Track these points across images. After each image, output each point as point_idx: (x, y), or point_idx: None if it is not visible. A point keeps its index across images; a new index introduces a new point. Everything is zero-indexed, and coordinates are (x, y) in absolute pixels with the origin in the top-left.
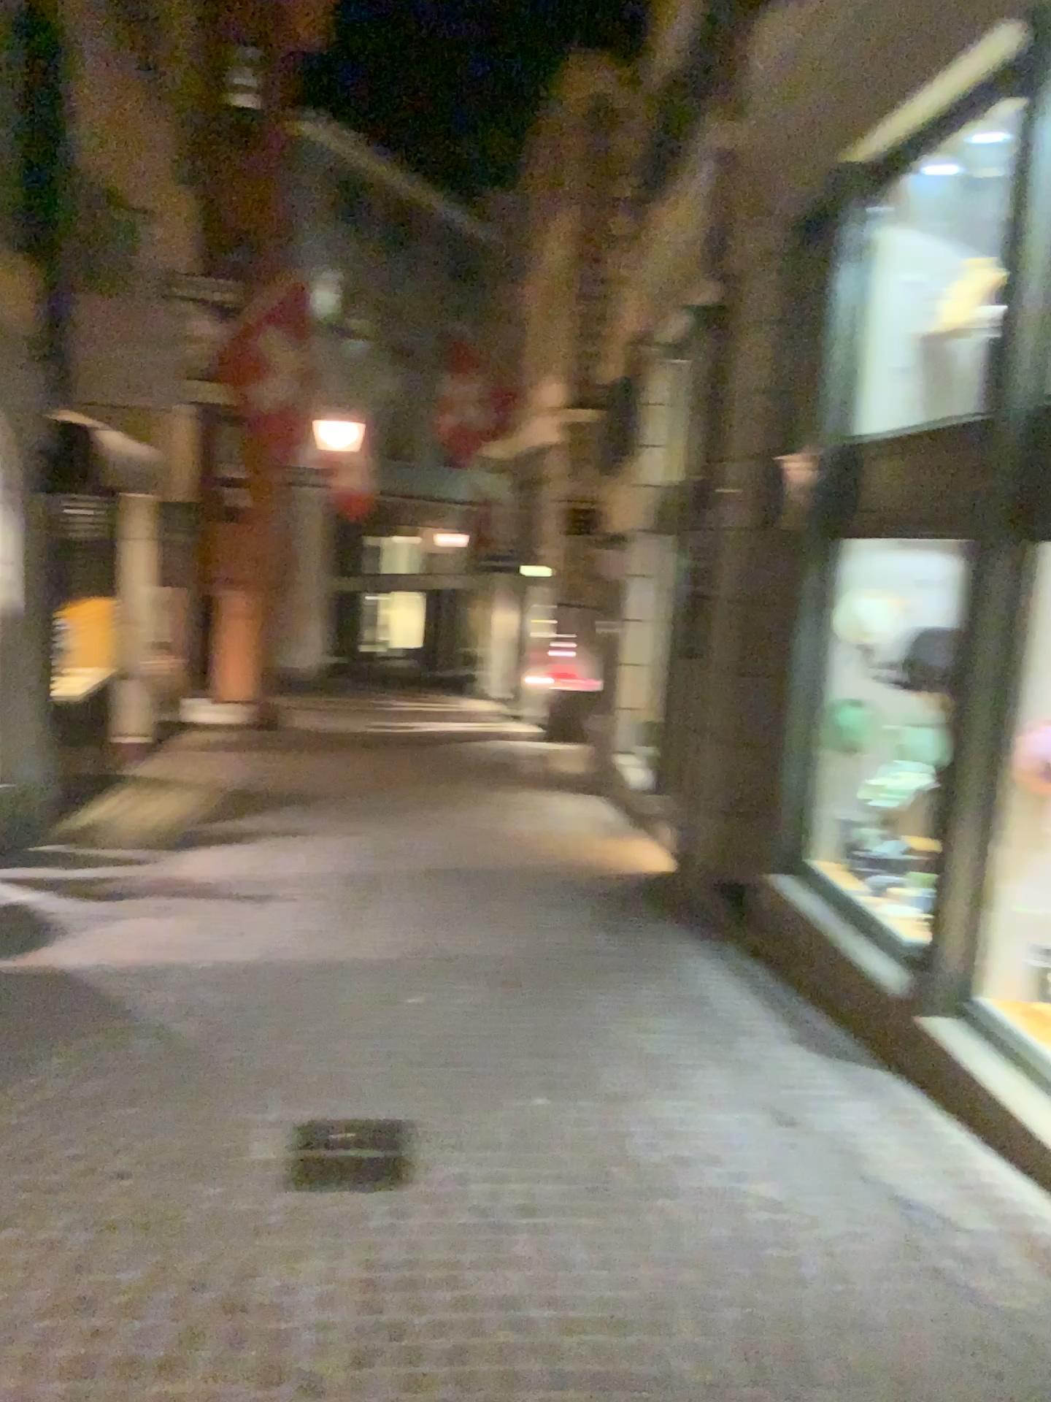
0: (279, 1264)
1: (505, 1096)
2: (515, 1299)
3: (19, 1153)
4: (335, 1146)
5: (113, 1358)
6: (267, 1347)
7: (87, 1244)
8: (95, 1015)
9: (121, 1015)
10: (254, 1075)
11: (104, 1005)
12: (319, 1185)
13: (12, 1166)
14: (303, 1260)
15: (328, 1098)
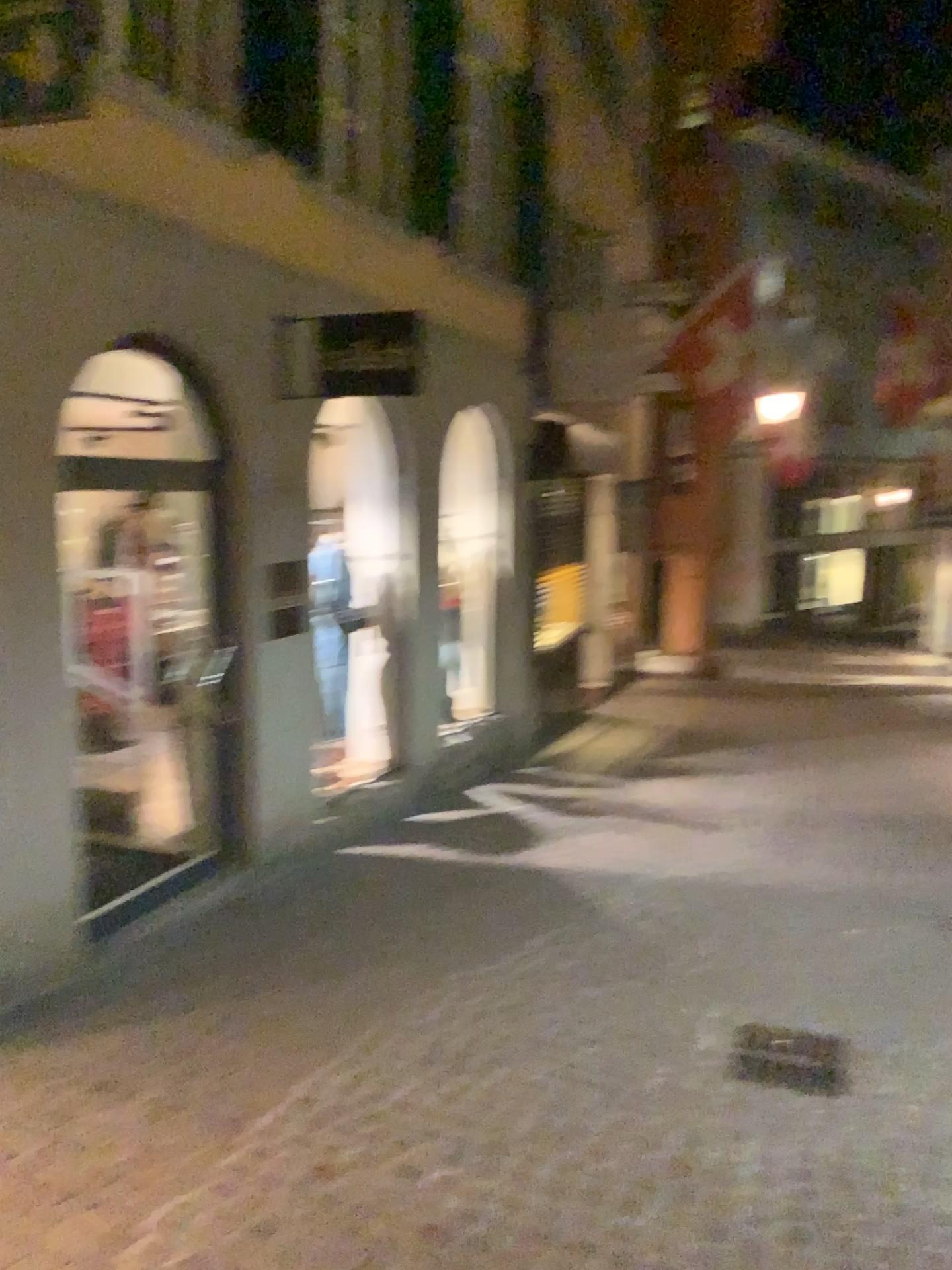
0: (718, 1138)
1: (937, 1029)
2: (944, 1217)
3: (507, 1009)
4: (769, 1047)
5: (580, 1182)
6: (708, 1204)
7: (560, 1089)
8: (564, 907)
9: (585, 910)
10: (696, 976)
11: (571, 901)
12: (755, 1078)
13: (503, 1017)
14: (738, 1138)
15: (763, 1005)
